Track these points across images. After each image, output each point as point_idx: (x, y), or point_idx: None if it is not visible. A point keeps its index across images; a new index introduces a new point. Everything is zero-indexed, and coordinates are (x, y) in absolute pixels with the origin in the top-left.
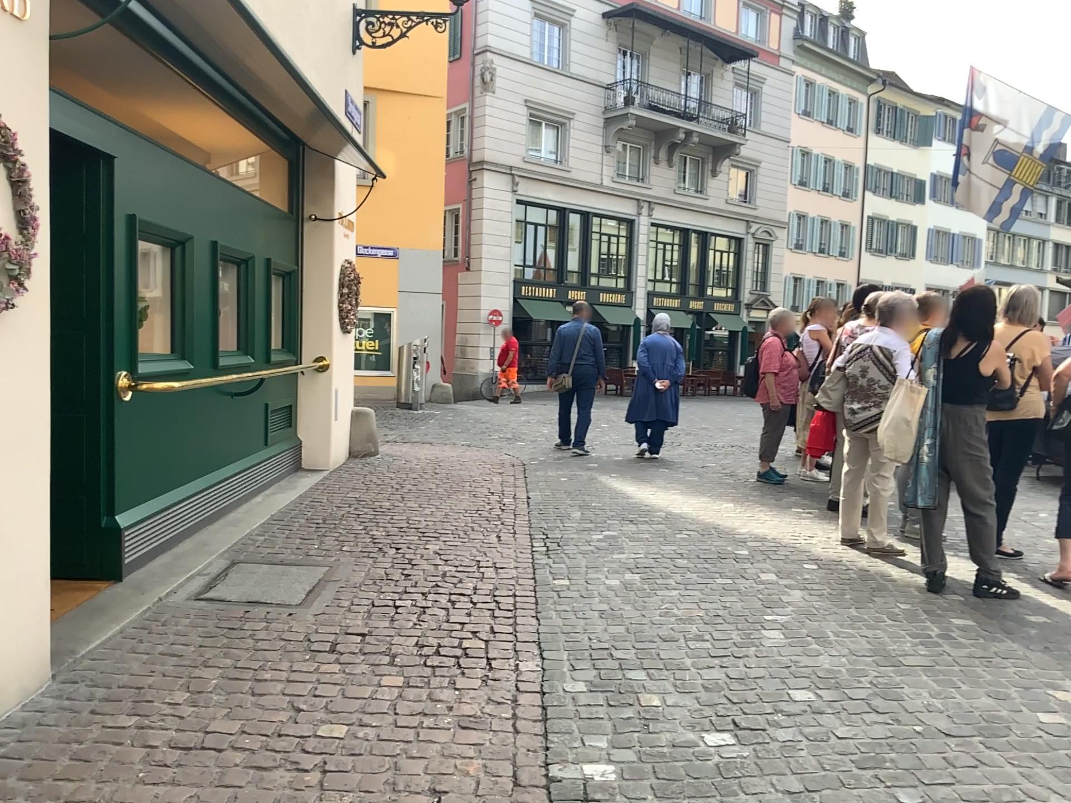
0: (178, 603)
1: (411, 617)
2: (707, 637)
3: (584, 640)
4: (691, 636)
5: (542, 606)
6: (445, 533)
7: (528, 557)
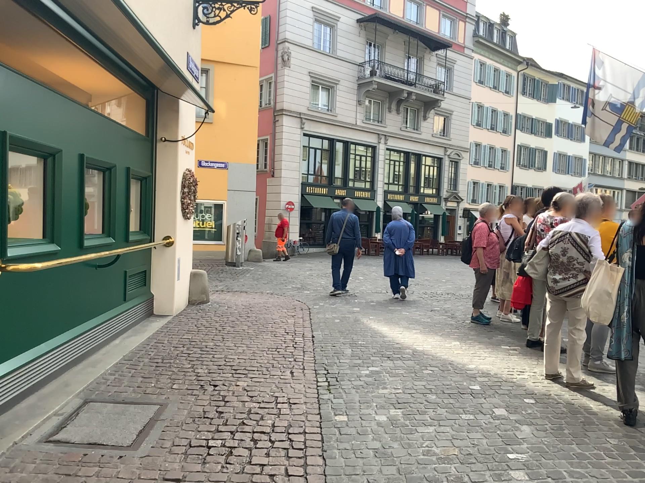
0: (29, 447)
1: (221, 457)
2: (465, 478)
3: (363, 482)
4: (452, 477)
5: (327, 443)
6: (253, 370)
7: (314, 391)
